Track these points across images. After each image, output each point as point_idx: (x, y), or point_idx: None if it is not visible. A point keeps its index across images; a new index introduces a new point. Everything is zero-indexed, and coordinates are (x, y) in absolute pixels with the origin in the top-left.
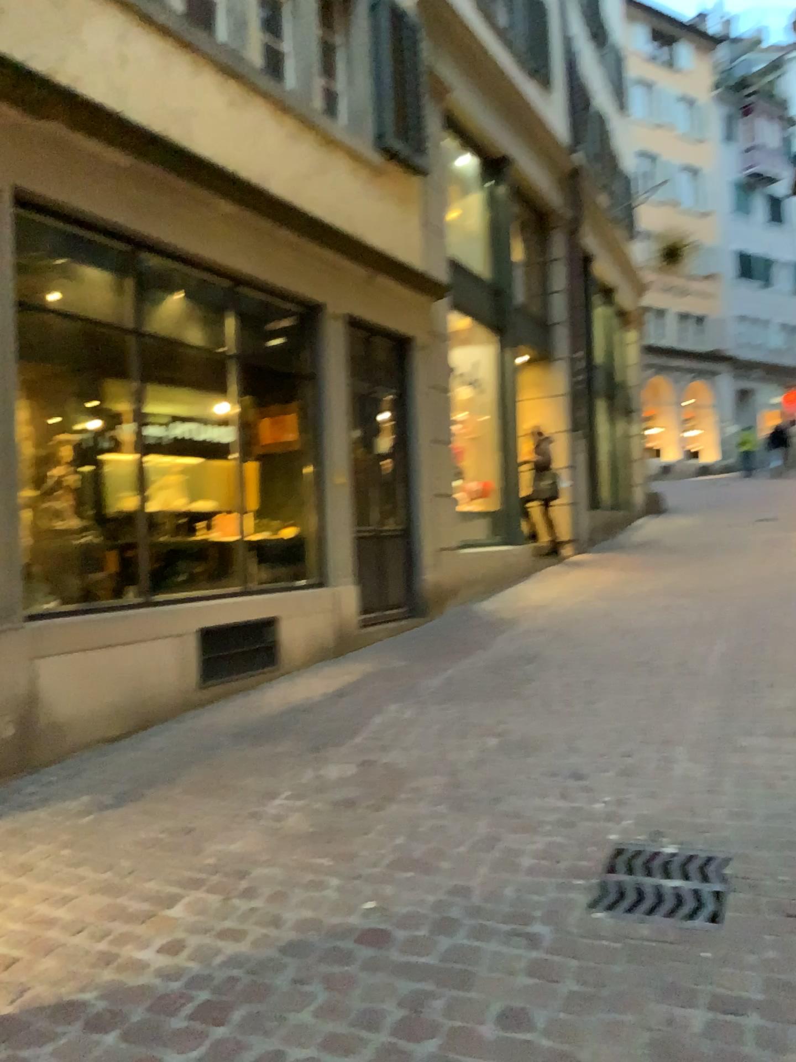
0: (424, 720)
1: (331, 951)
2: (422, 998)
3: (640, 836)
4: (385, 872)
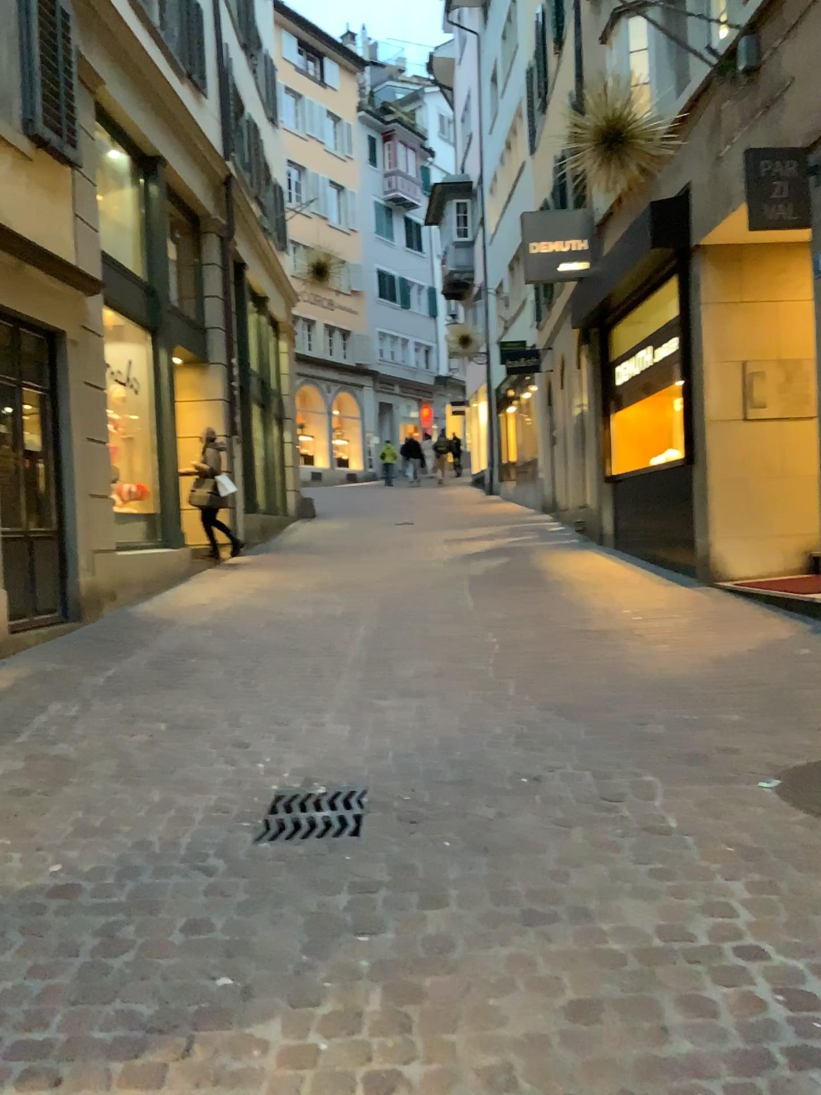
0: (91, 713)
1: (26, 905)
2: (117, 924)
3: (296, 784)
4: (69, 839)
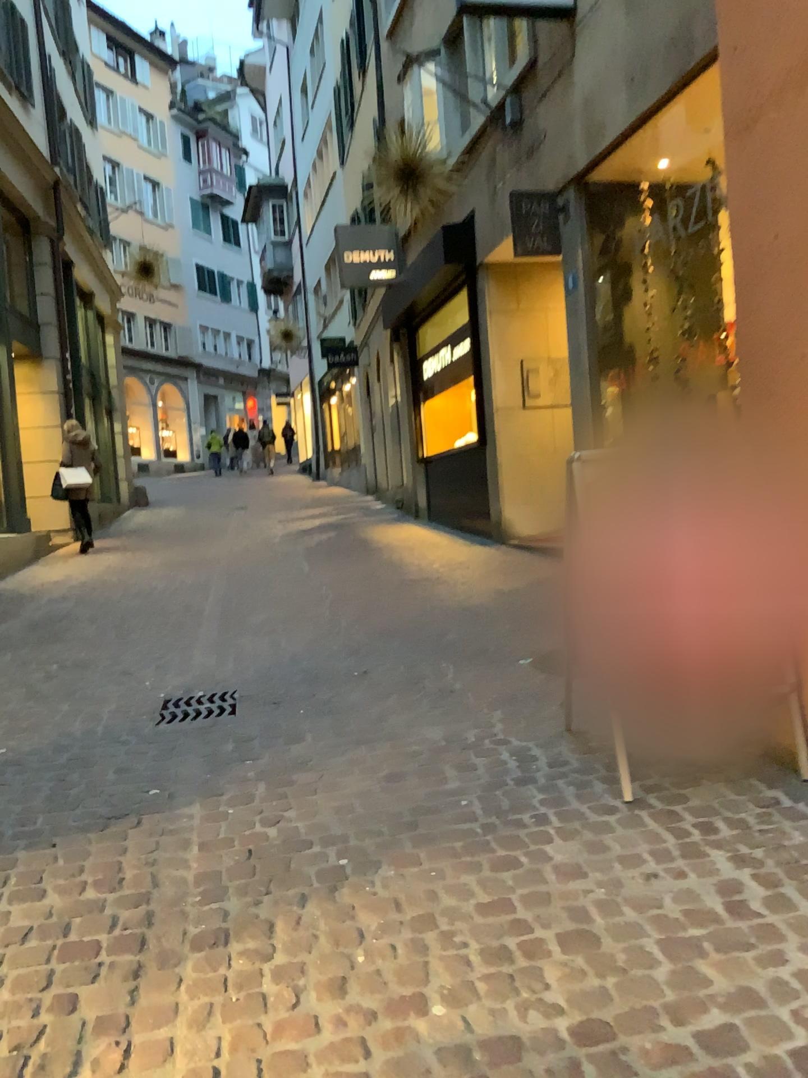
0: None
1: None
2: (67, 771)
3: (180, 689)
4: (8, 733)
